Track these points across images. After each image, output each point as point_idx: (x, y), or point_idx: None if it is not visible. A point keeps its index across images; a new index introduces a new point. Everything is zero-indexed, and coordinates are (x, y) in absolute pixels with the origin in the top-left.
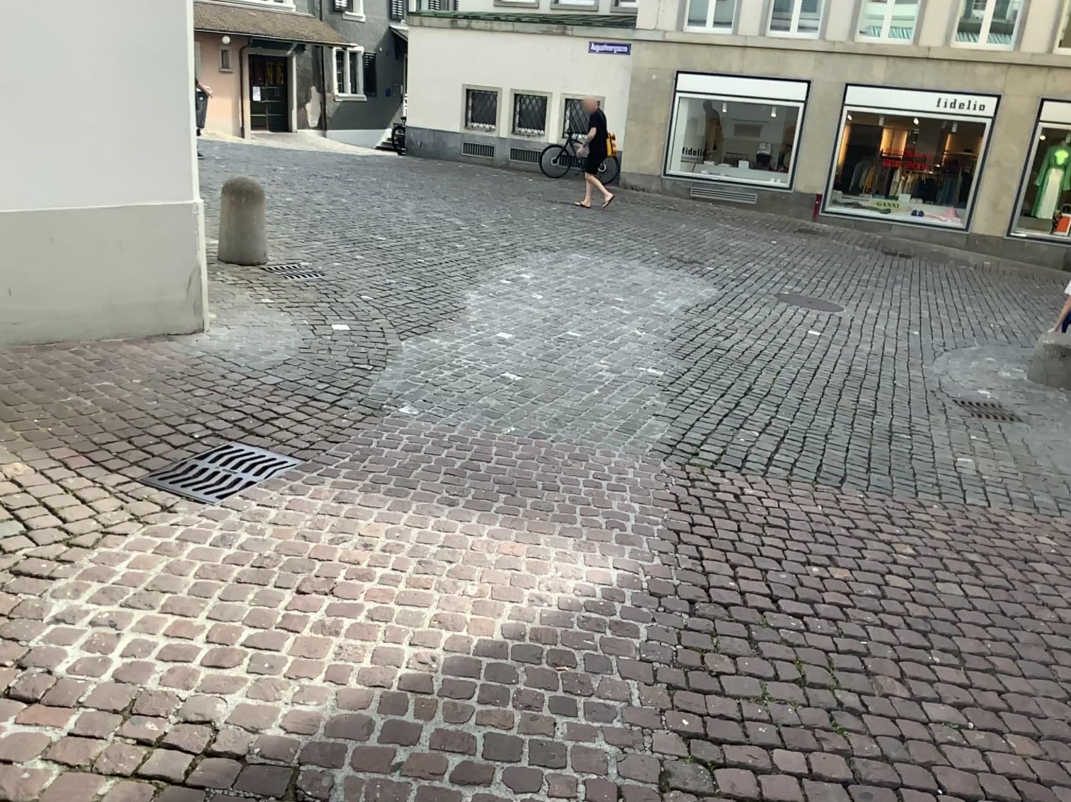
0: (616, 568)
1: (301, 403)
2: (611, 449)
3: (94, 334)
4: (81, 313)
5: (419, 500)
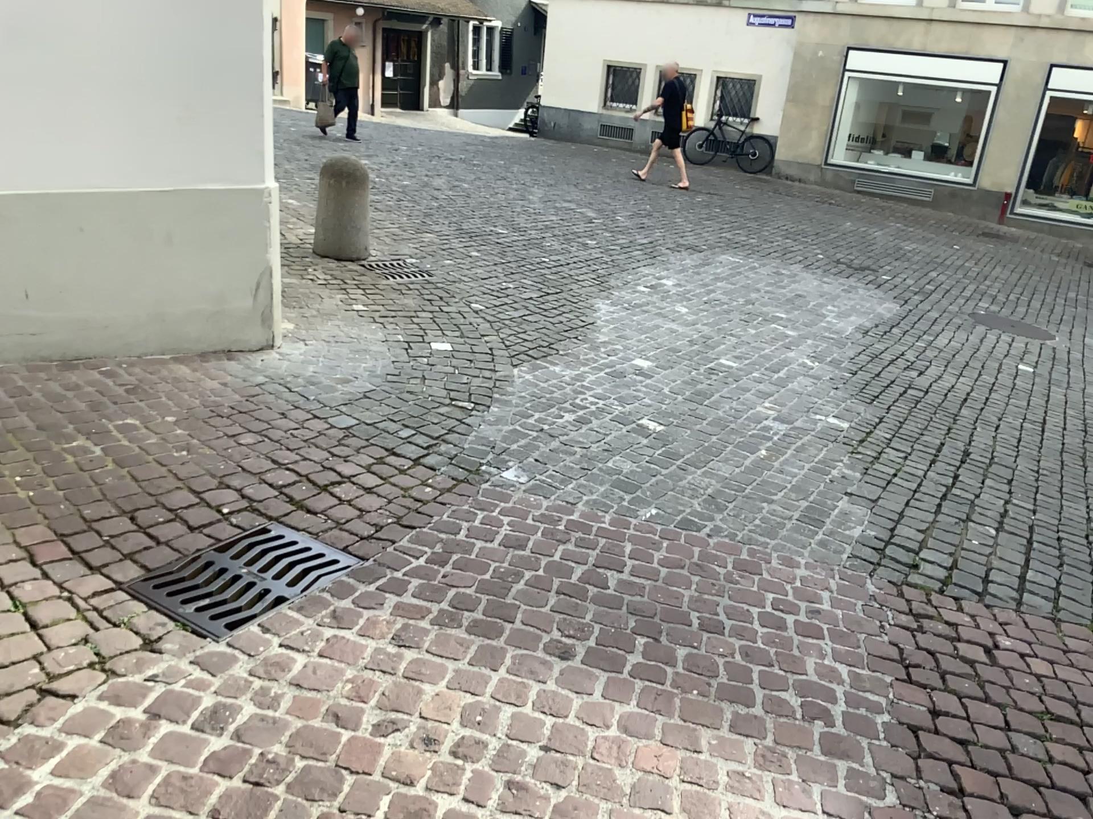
0: (826, 814)
1: (373, 463)
2: (796, 557)
3: (132, 349)
4: (117, 324)
5: (518, 649)
